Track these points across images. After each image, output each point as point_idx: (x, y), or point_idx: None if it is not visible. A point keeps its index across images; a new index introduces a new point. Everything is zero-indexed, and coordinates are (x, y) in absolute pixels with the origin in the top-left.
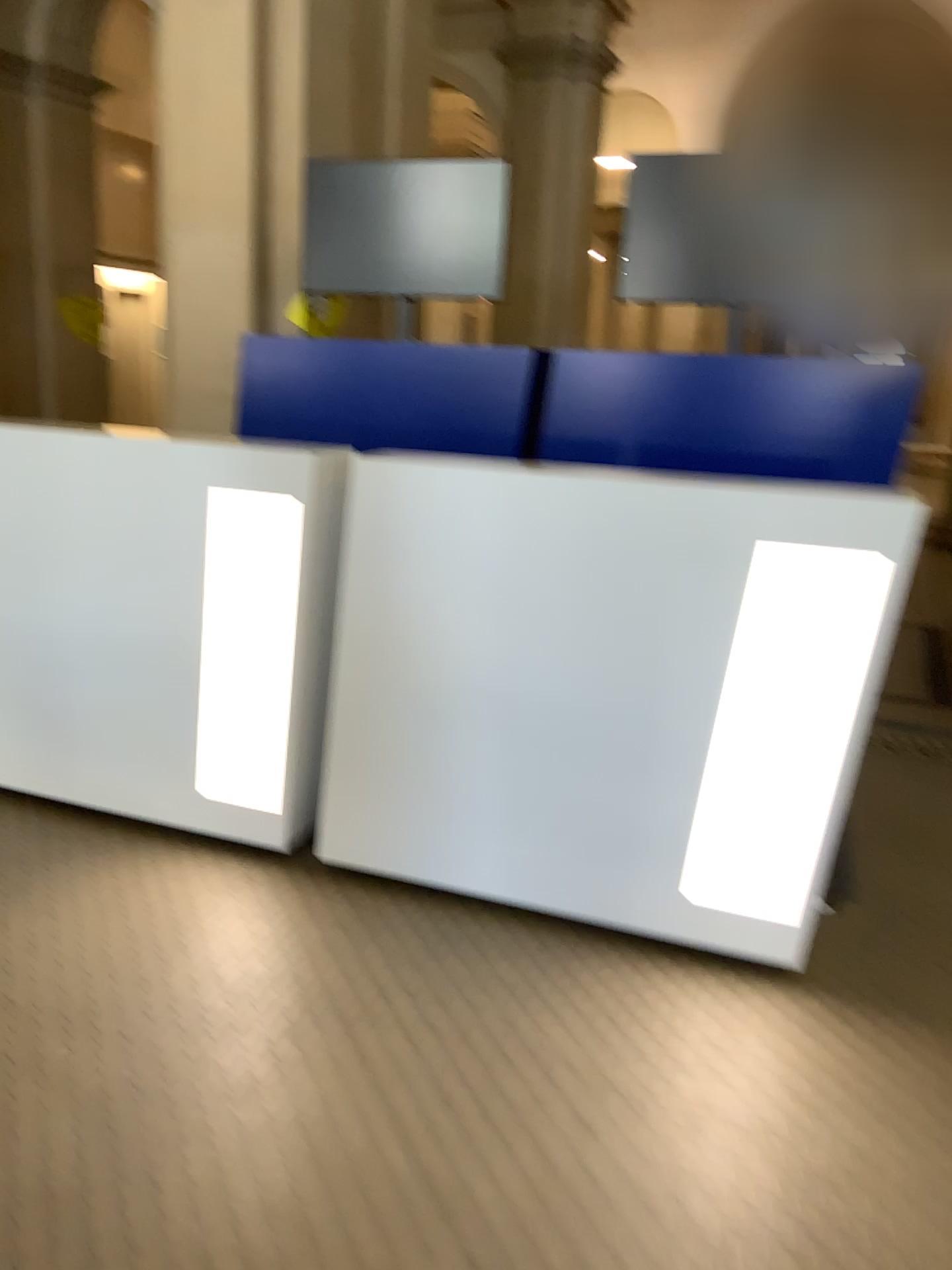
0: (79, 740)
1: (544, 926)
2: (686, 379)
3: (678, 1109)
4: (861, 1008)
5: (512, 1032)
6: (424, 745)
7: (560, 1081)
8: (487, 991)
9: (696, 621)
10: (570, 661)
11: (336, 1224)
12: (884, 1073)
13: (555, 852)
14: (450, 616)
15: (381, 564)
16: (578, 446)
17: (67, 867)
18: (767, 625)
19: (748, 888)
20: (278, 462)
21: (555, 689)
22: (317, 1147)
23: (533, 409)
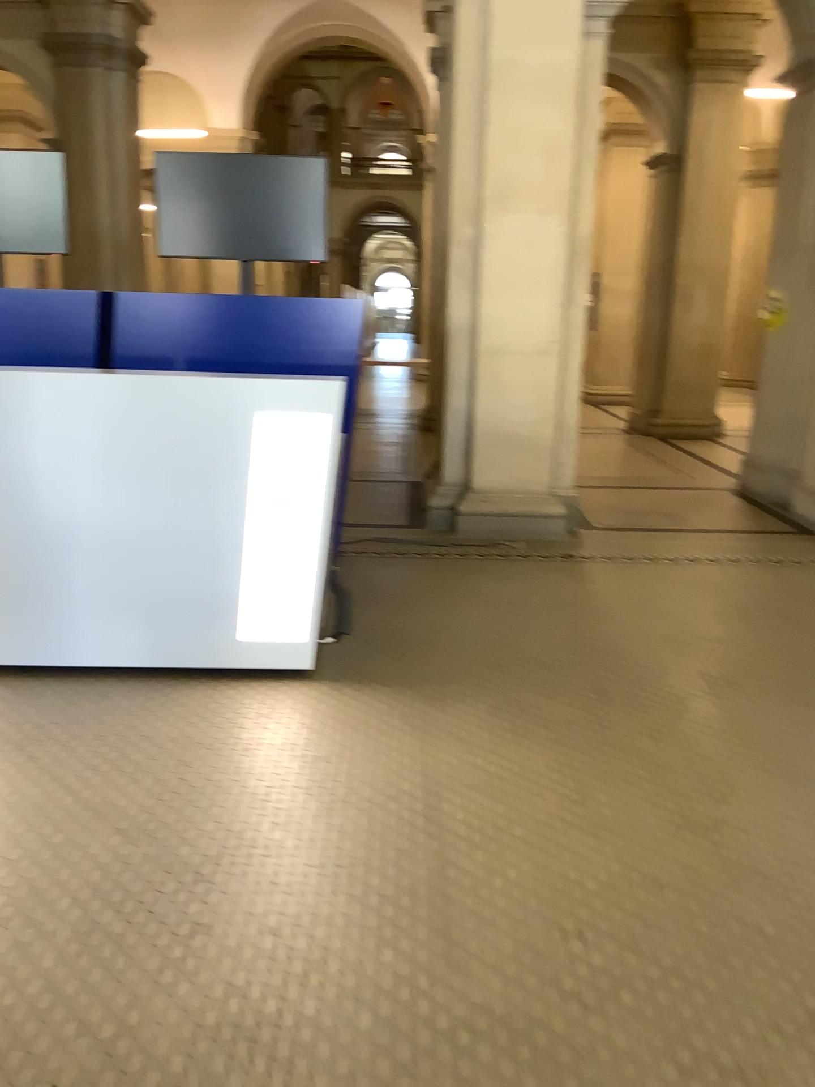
0: None
1: (144, 675)
2: (211, 310)
3: (234, 744)
4: (343, 684)
5: (128, 727)
6: (46, 563)
7: (161, 744)
8: (109, 712)
9: (219, 459)
10: (142, 493)
11: (24, 826)
12: (353, 710)
13: (146, 622)
14: (56, 472)
15: (1, 440)
16: (138, 359)
17: None
18: (262, 458)
19: (271, 624)
20: None
21: (134, 513)
22: (5, 797)
23: (101, 333)
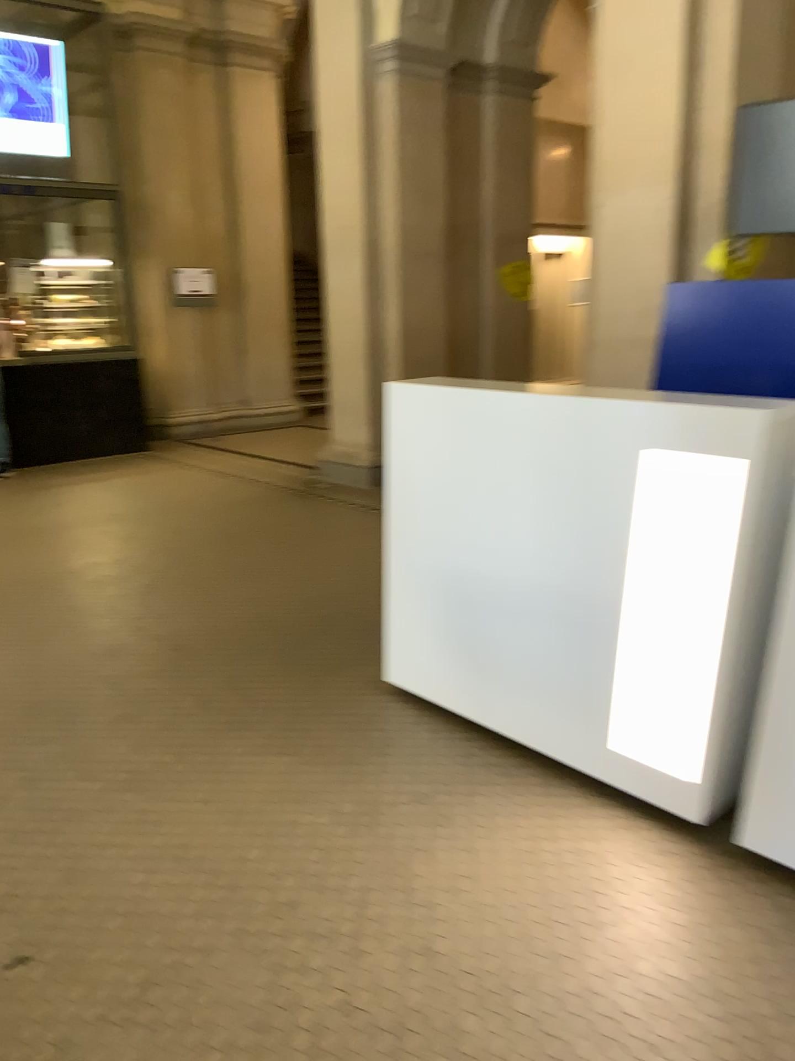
0: (498, 668)
1: None
2: None
3: None
4: None
5: None
6: None
7: None
8: None
9: None
10: None
11: None
12: None
13: None
14: None
15: None
16: None
17: (481, 791)
18: None
19: None
20: (724, 413)
21: None
22: None
23: None
